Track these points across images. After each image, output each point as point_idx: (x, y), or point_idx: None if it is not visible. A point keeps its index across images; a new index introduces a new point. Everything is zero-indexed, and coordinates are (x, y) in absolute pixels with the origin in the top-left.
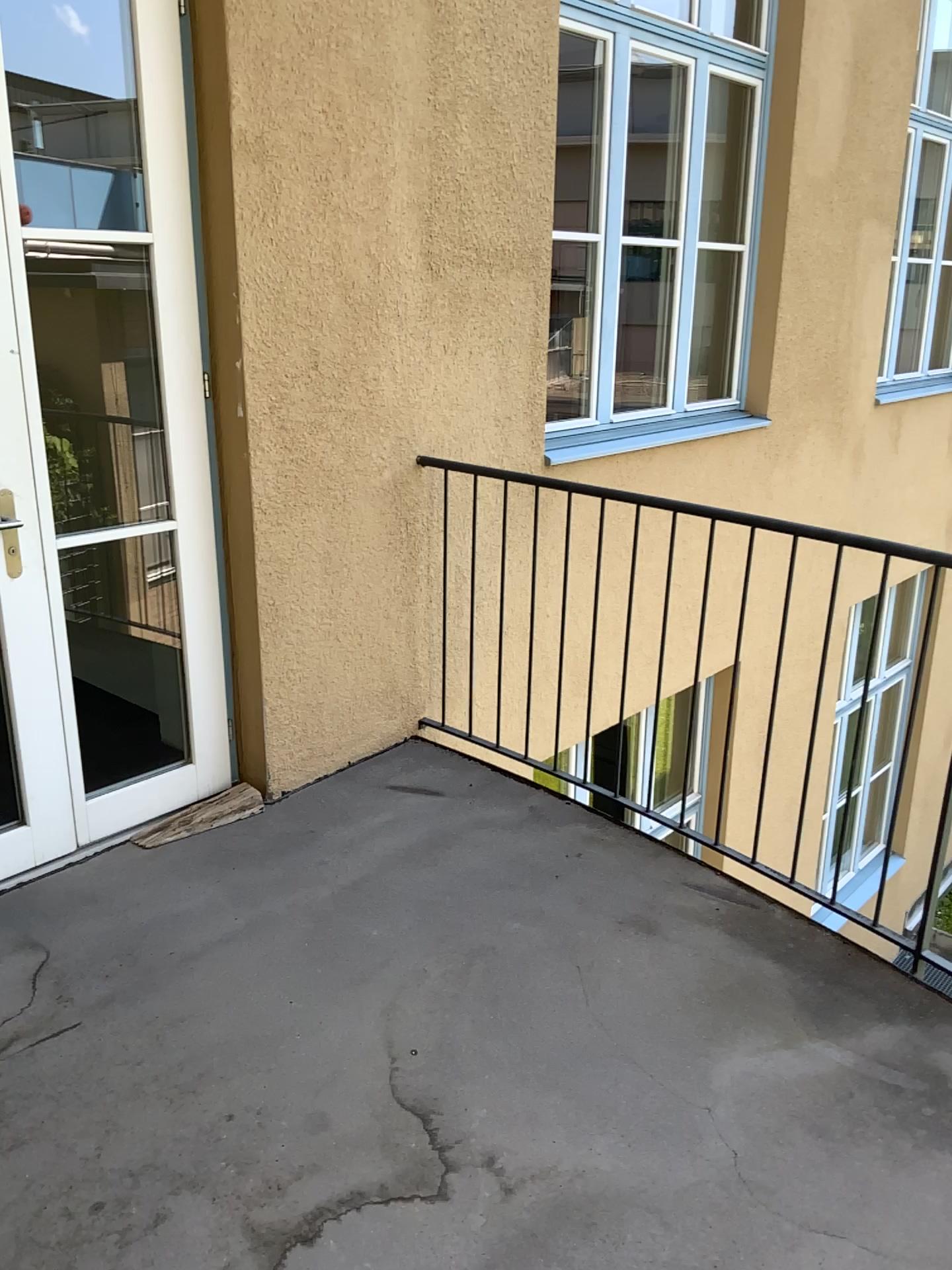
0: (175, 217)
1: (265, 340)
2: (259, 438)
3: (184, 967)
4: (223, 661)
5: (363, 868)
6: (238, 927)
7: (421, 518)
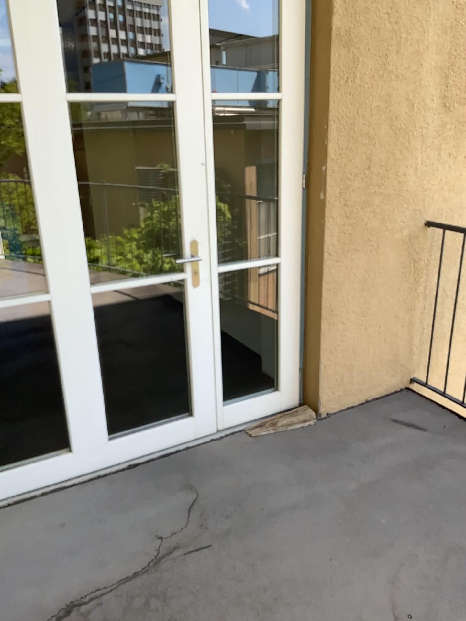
0: (294, 82)
1: (340, 152)
2: (332, 211)
3: (269, 519)
4: (301, 336)
5: (376, 472)
6: (301, 498)
7: (423, 259)
